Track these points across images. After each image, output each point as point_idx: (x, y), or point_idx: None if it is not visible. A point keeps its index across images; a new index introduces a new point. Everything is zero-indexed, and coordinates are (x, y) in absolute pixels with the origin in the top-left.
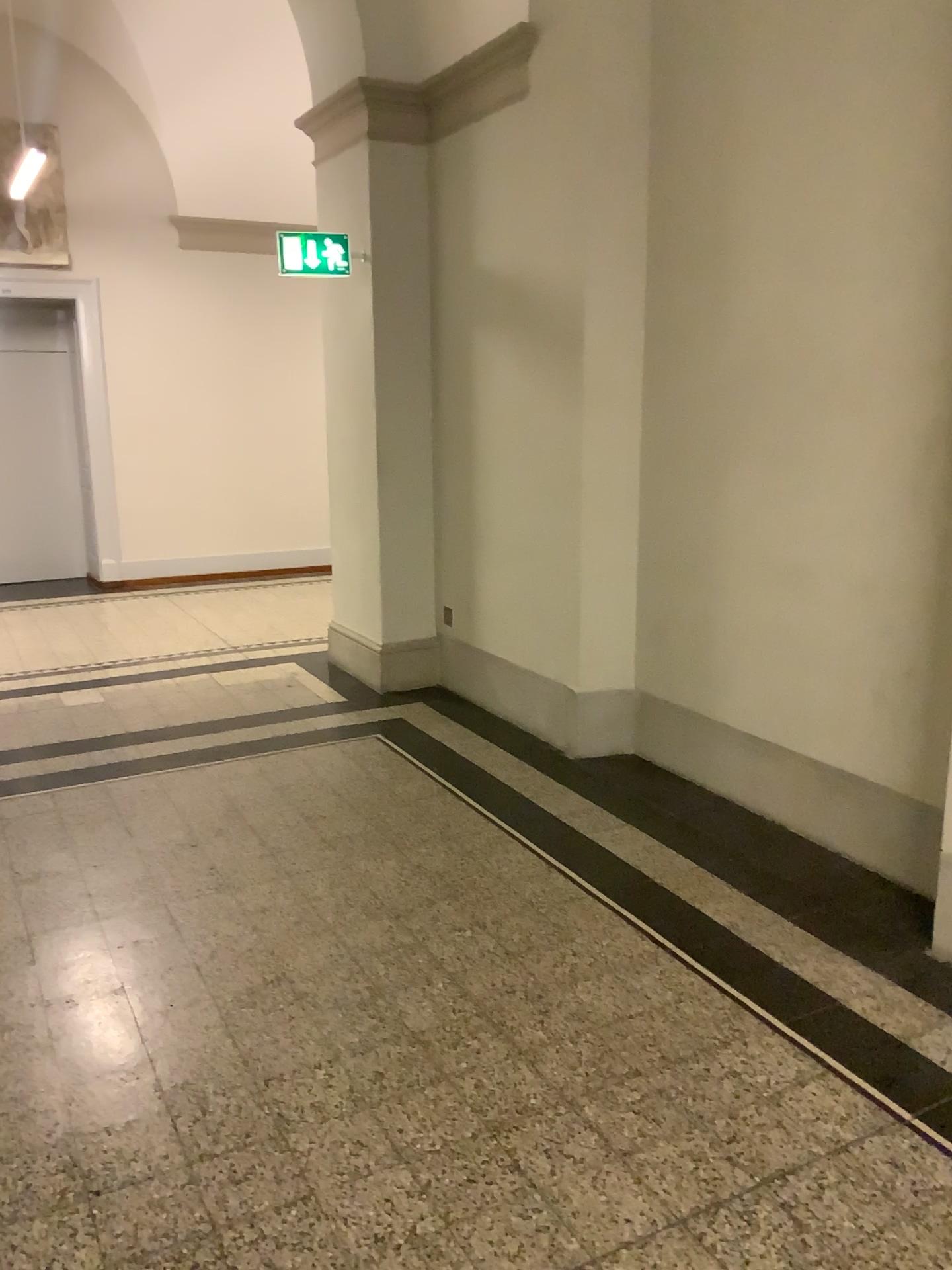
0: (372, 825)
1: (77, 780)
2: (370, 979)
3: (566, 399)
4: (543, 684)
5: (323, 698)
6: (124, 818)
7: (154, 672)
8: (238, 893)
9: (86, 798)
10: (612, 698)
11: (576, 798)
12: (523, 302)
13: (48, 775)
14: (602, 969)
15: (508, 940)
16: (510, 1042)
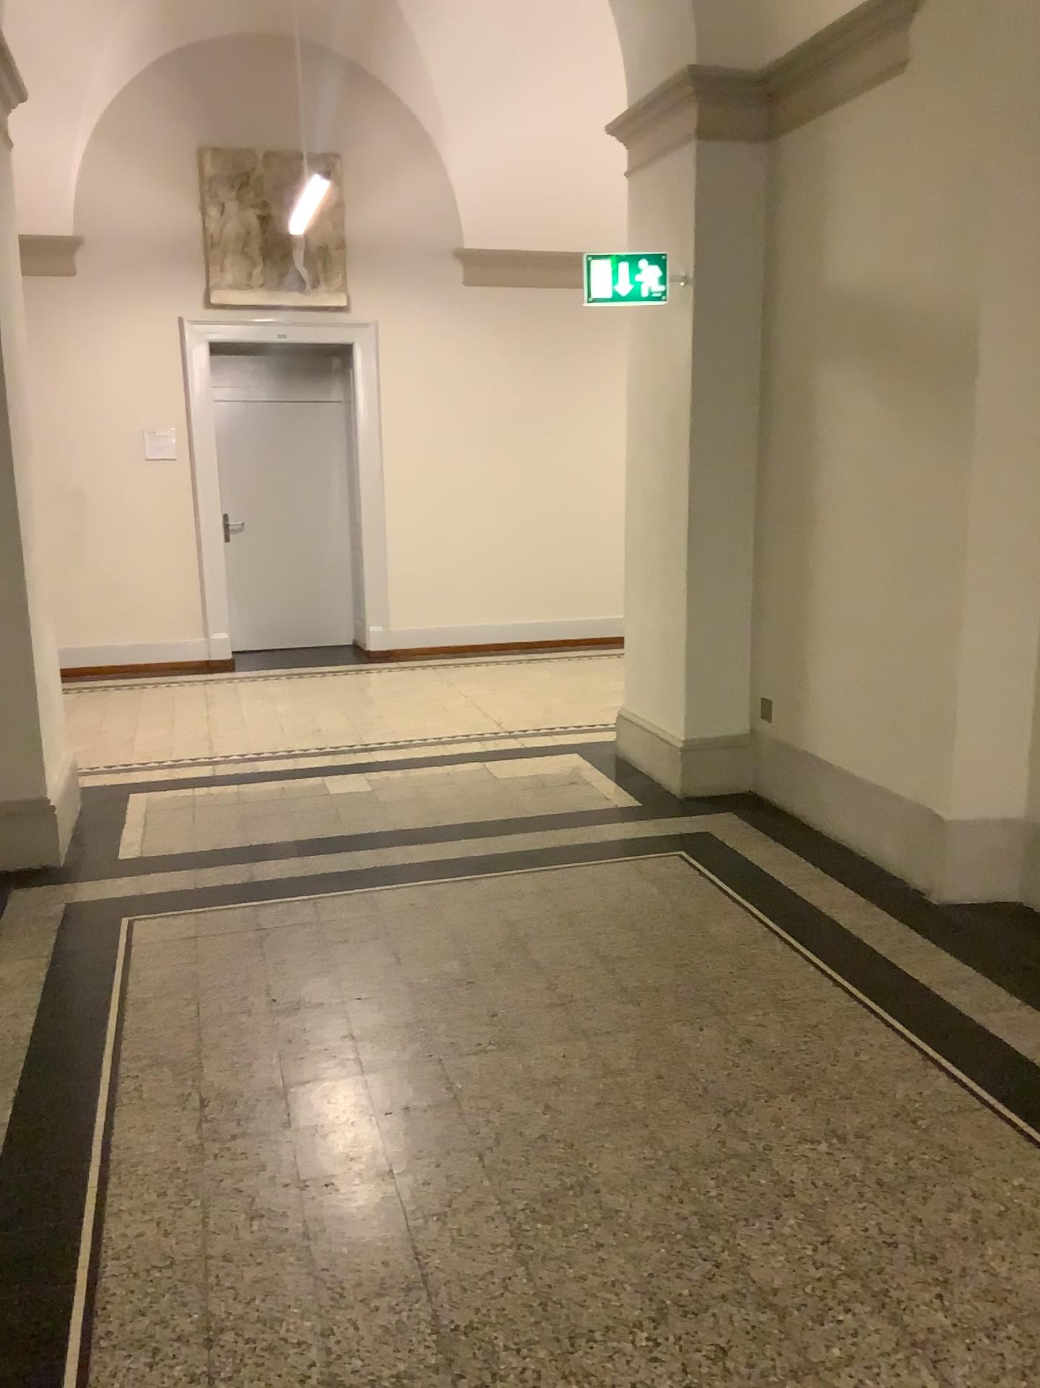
0: (685, 975)
1: (340, 887)
2: (699, 1199)
3: (945, 448)
4: (896, 803)
5: (615, 801)
6: (392, 941)
7: (423, 759)
8: (527, 1055)
9: (349, 911)
10: (990, 828)
11: (947, 959)
12: (888, 327)
13: (309, 879)
14: (1018, 1223)
15: (878, 1162)
16: (901, 1326)
